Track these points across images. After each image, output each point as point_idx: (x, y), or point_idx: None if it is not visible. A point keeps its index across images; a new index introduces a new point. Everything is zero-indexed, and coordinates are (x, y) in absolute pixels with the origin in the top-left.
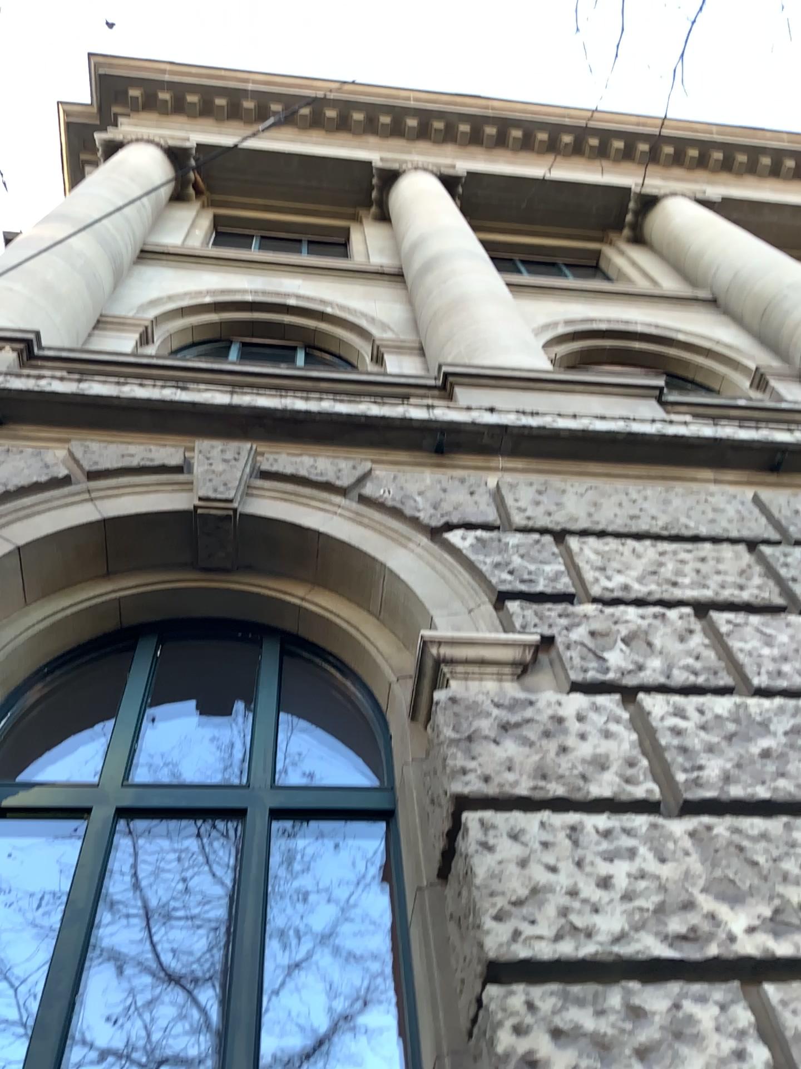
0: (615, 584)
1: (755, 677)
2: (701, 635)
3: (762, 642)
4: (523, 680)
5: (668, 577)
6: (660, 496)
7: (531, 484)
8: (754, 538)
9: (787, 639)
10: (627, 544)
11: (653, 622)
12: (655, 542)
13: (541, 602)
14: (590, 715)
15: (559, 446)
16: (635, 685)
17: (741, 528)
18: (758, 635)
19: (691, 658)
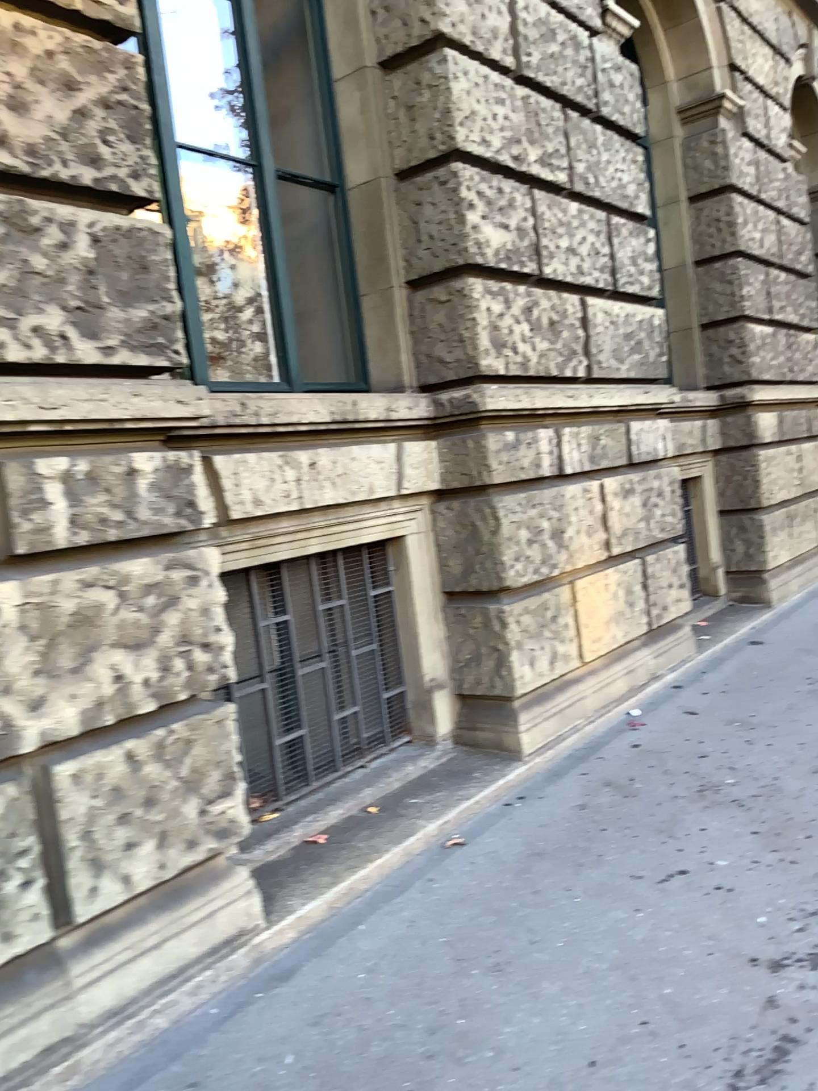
0: None
1: None
2: None
3: None
4: None
5: None
6: None
7: None
8: None
9: None
10: None
11: None
12: None
13: None
14: None
15: None
16: None
17: None
18: None
19: None
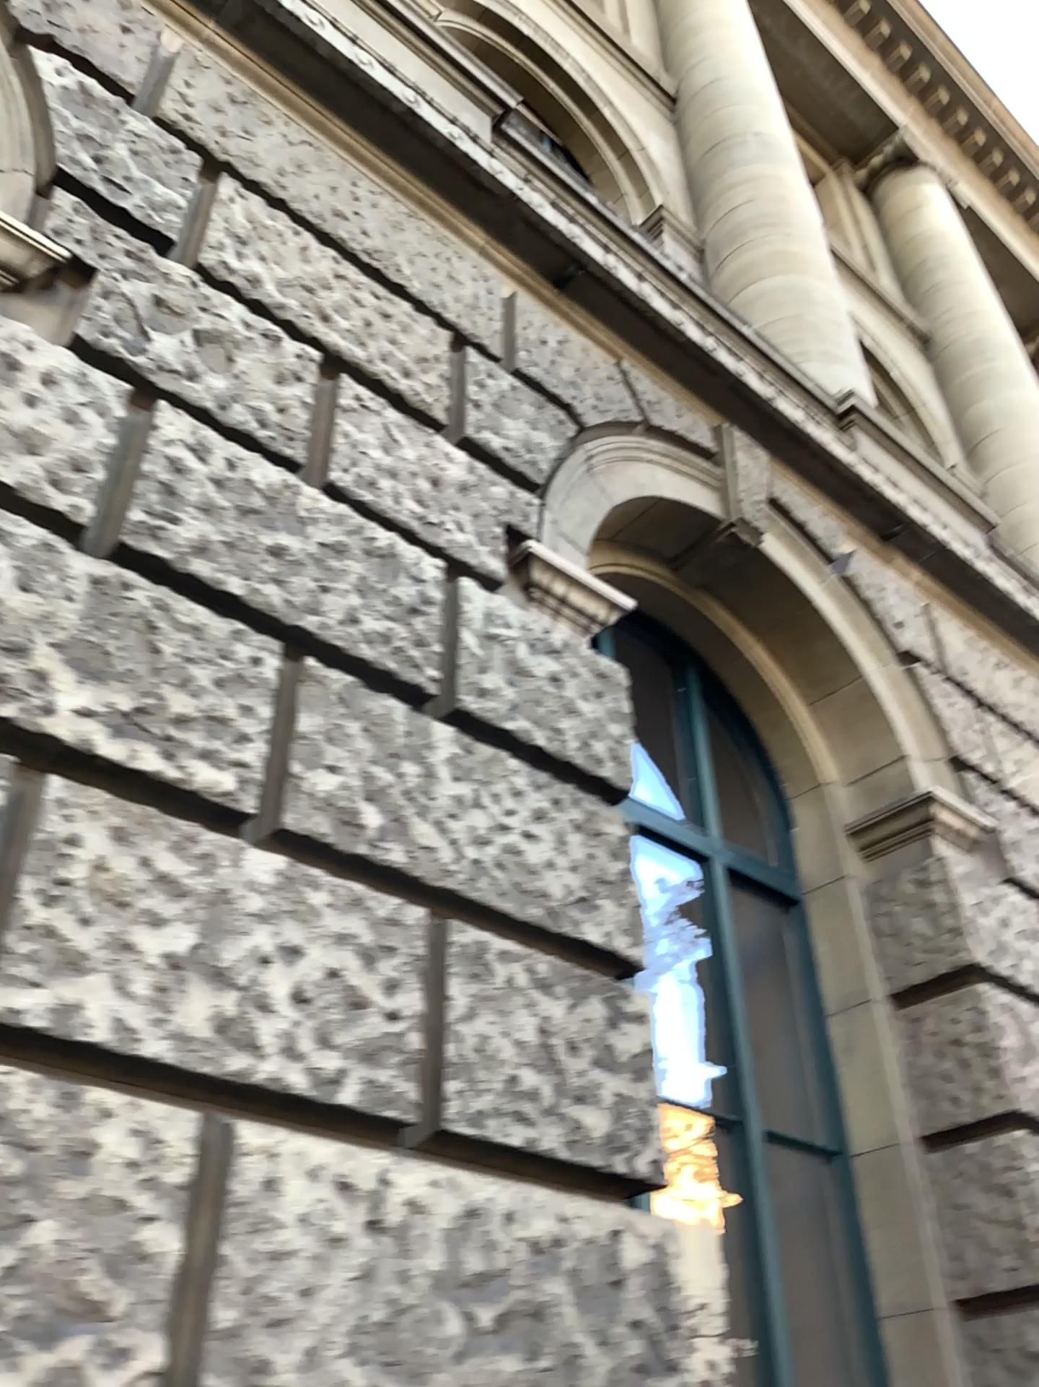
0: (243, 270)
1: (338, 470)
2: (308, 391)
3: (380, 443)
4: (2, 292)
5: (324, 306)
6: (394, 217)
7: (227, 85)
8: (468, 335)
9: (413, 456)
10: (301, 238)
11: (257, 340)
12: (341, 261)
13: (115, 222)
14: (67, 385)
15: (306, 68)
16: (167, 390)
17: (464, 315)
18: (381, 433)
19: (273, 406)
